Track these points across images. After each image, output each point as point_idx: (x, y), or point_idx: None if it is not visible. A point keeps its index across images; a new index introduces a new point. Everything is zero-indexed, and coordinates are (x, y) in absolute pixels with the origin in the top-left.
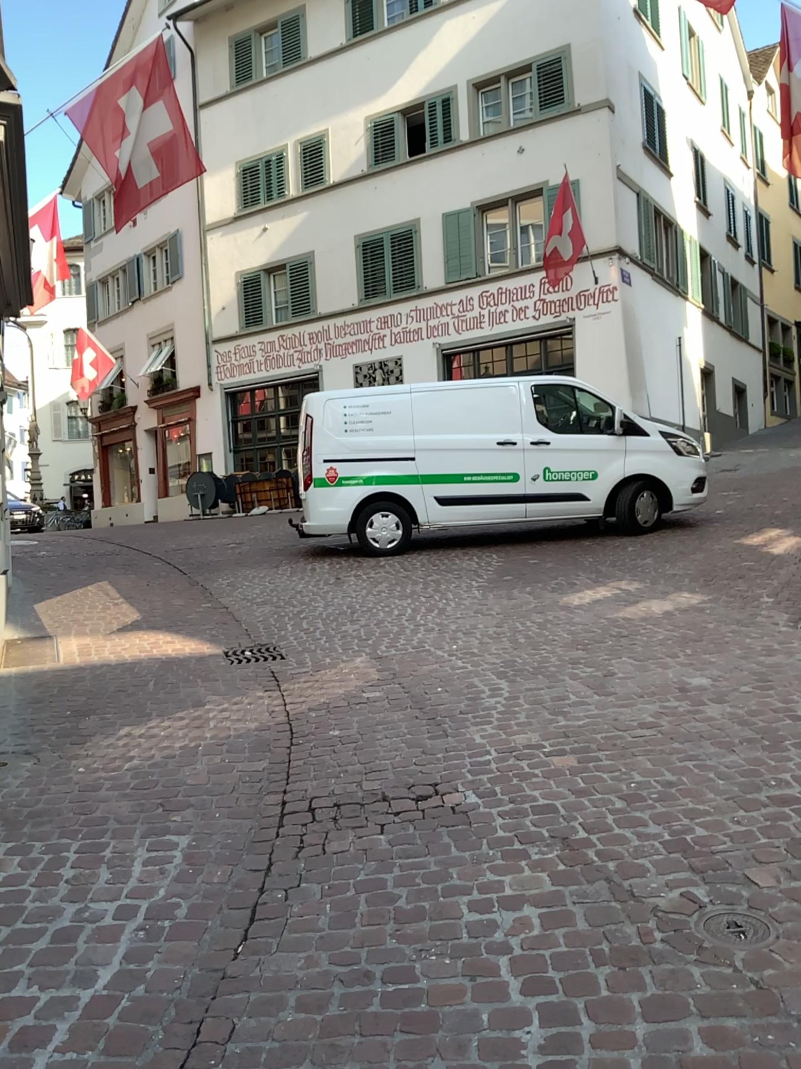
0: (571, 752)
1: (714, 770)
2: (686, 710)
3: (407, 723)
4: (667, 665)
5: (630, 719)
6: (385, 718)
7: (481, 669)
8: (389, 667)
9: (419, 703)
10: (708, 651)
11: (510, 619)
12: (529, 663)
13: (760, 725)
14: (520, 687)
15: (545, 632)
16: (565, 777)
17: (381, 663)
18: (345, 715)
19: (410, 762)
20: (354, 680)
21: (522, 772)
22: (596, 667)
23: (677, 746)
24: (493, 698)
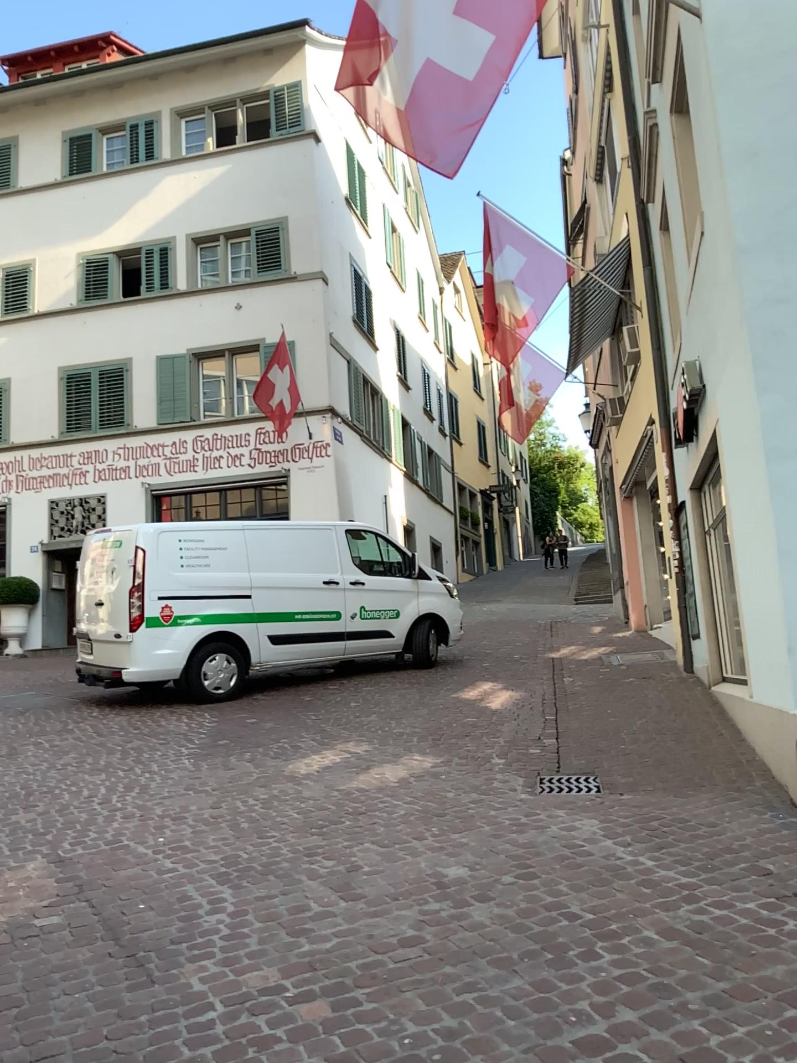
0: (322, 995)
1: (502, 1006)
2: (451, 915)
3: (97, 965)
4: (418, 853)
5: (388, 934)
6: (65, 960)
7: (196, 872)
8: (73, 876)
9: (114, 930)
10: (459, 833)
11: (228, 799)
12: (256, 860)
13: (537, 931)
14: (247, 895)
15: (271, 815)
16: (319, 1038)
17: (62, 870)
18: (5, 960)
19: (98, 1034)
20: (23, 900)
21: (258, 1034)
22: (336, 861)
23: (451, 971)
24: (213, 915)
